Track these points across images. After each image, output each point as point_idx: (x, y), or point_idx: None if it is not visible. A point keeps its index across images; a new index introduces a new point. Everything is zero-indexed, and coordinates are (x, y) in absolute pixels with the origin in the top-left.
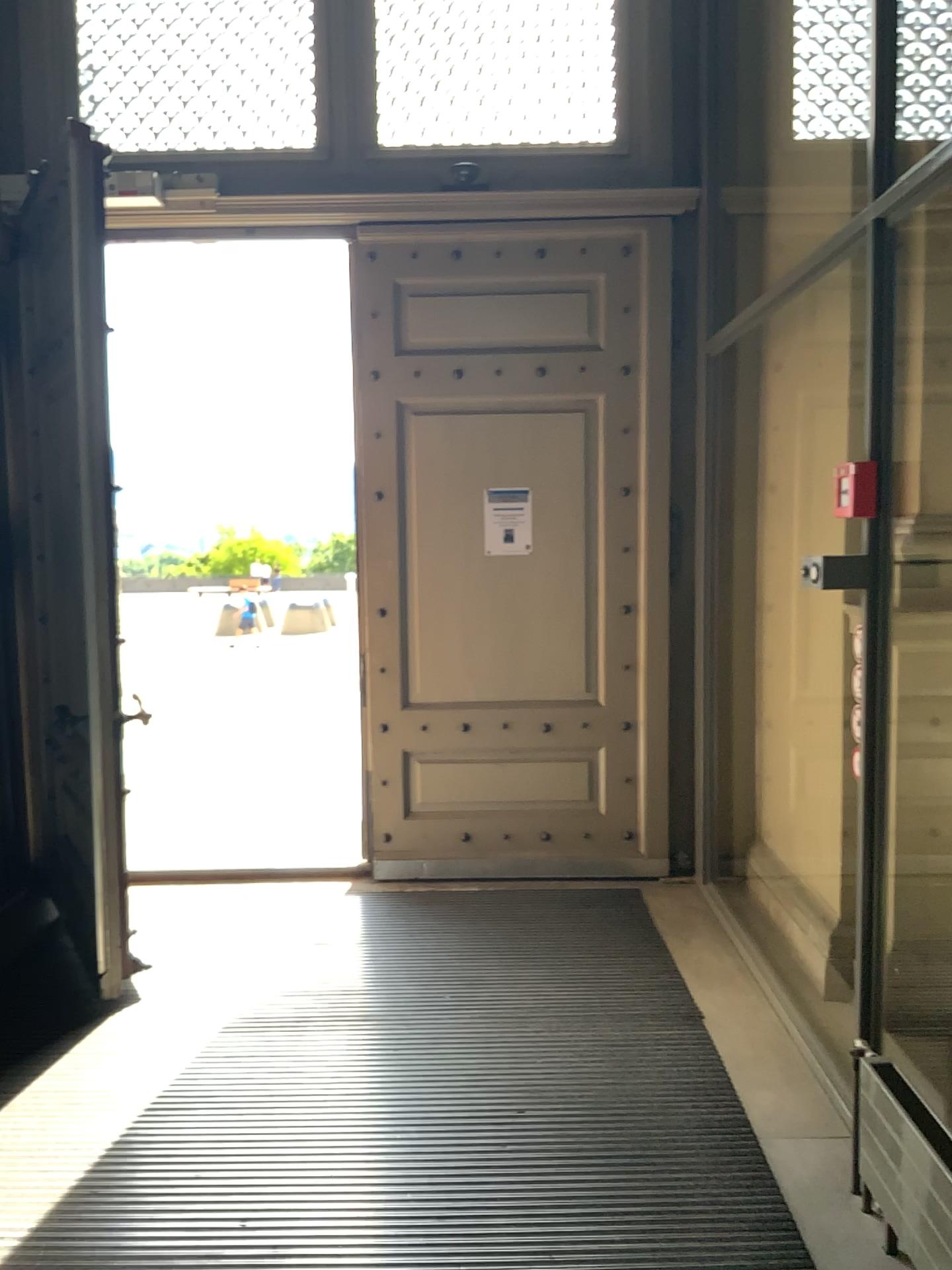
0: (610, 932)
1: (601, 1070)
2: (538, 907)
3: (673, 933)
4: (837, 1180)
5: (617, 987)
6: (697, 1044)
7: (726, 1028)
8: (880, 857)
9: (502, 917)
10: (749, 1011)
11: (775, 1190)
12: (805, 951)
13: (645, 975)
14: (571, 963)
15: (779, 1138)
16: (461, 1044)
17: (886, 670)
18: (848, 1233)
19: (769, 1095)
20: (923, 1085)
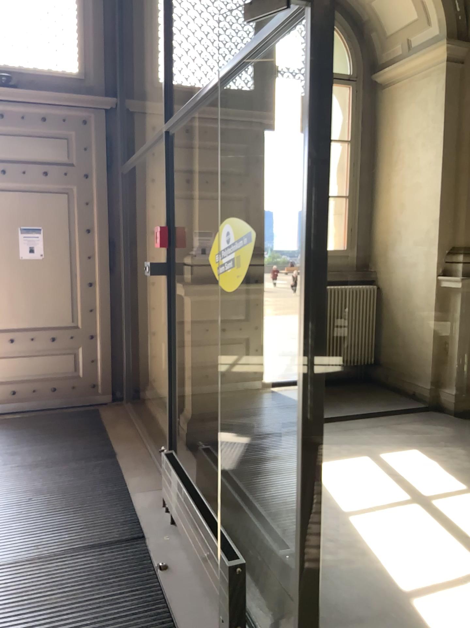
0: (79, 427)
1: (67, 478)
2: (48, 420)
3: (107, 424)
4: (156, 502)
5: (79, 447)
6: (110, 464)
7: (123, 457)
8: (173, 378)
9: (30, 426)
10: (134, 450)
11: (131, 509)
12: (160, 424)
13: (92, 442)
14: (60, 440)
15: (136, 491)
16: (4, 477)
17: (173, 306)
18: (156, 517)
19: (136, 478)
20: (194, 466)
